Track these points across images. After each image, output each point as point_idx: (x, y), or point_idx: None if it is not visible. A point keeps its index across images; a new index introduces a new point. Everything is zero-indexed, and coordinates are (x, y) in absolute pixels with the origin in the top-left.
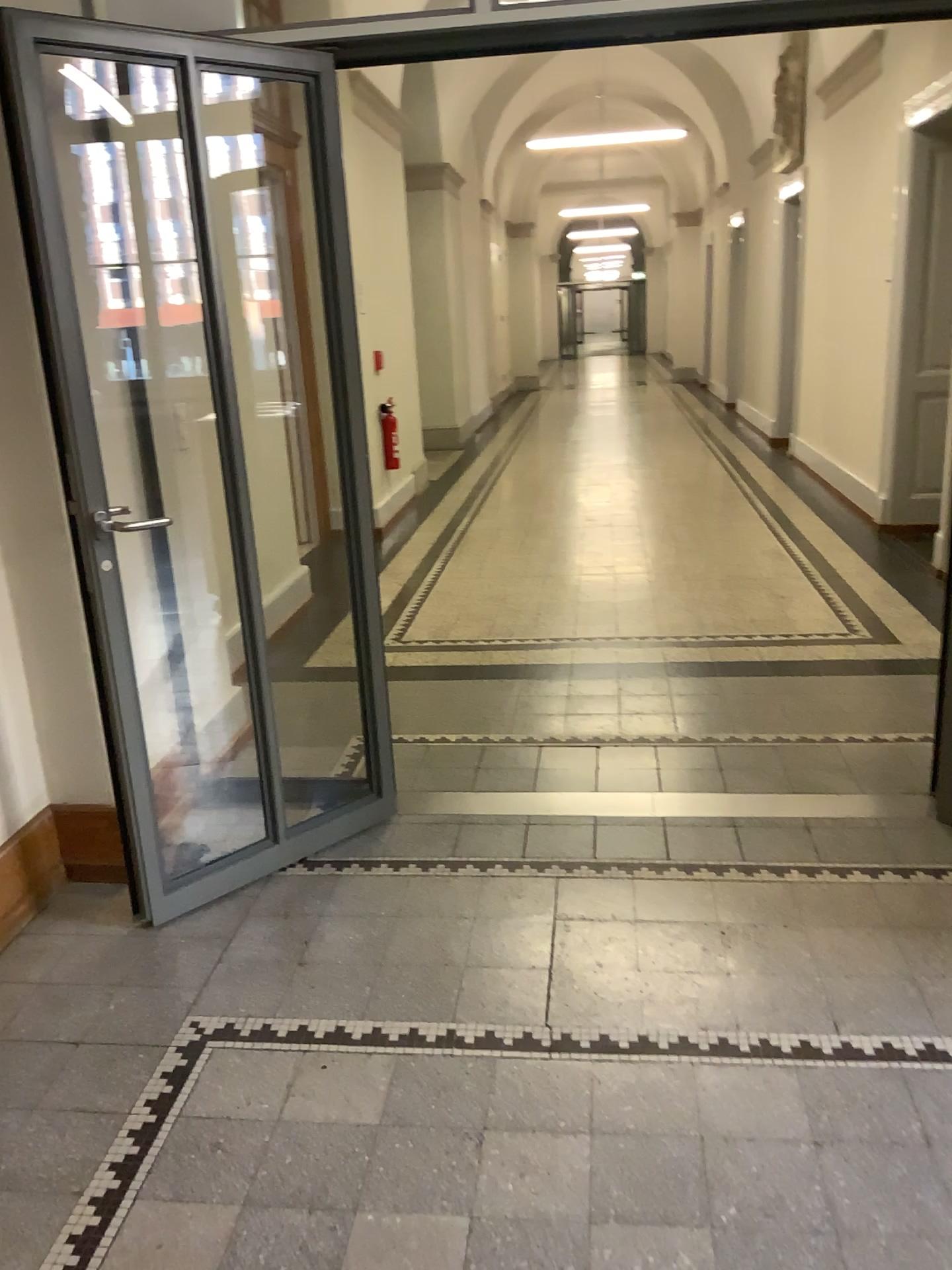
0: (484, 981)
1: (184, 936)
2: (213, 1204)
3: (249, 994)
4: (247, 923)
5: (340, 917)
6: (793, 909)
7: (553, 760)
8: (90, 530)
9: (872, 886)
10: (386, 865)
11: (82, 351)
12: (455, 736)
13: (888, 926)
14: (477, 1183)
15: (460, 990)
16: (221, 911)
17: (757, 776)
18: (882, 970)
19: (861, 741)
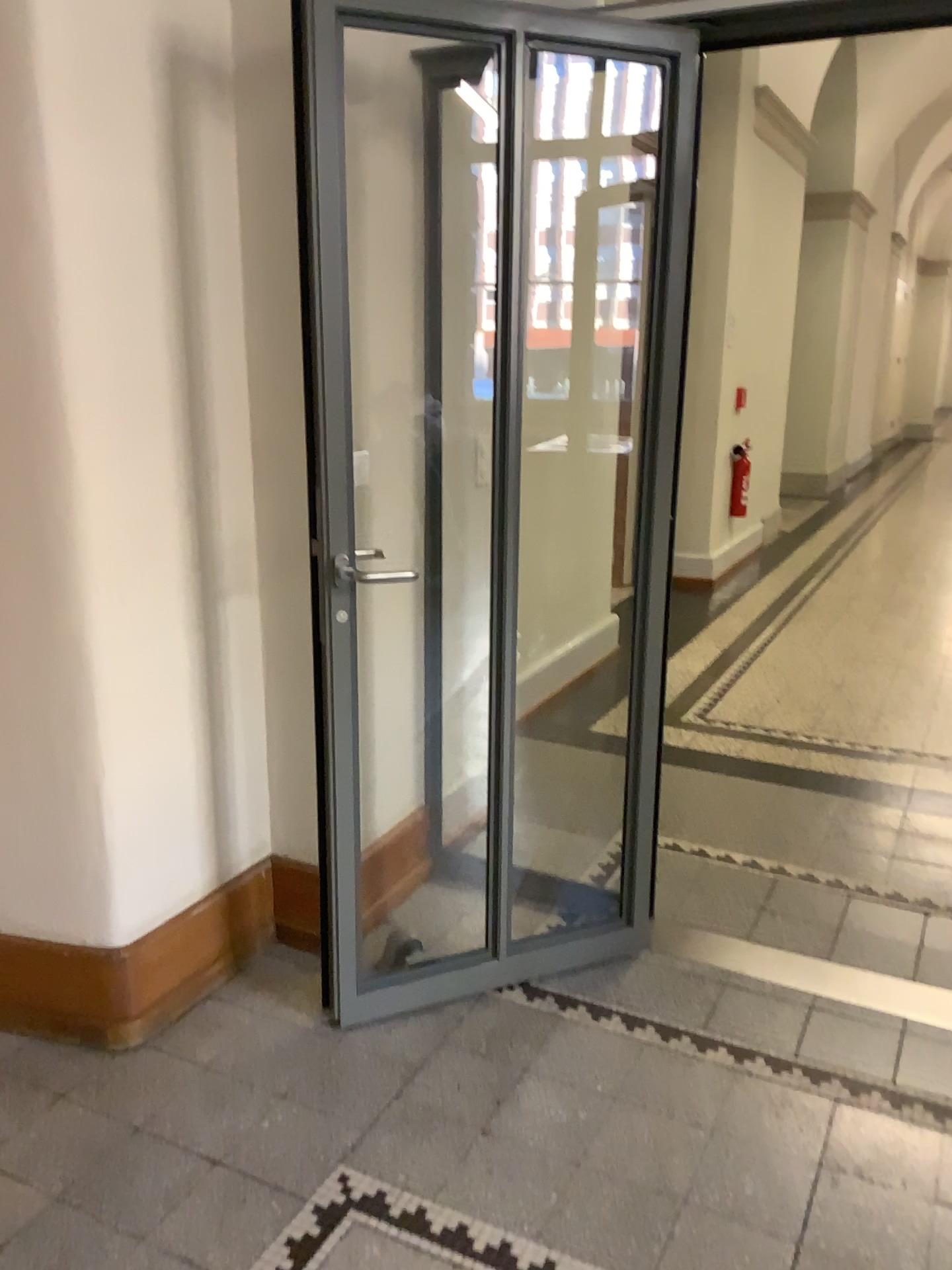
0: (703, 1237)
1: (367, 1051)
2: None
3: (413, 1159)
4: (439, 1055)
5: (547, 1077)
6: None
7: (861, 919)
8: (324, 576)
9: None
10: (619, 1018)
11: (348, 371)
12: (743, 857)
13: None
14: None
15: (669, 1241)
16: (416, 1029)
17: None
18: None
19: None
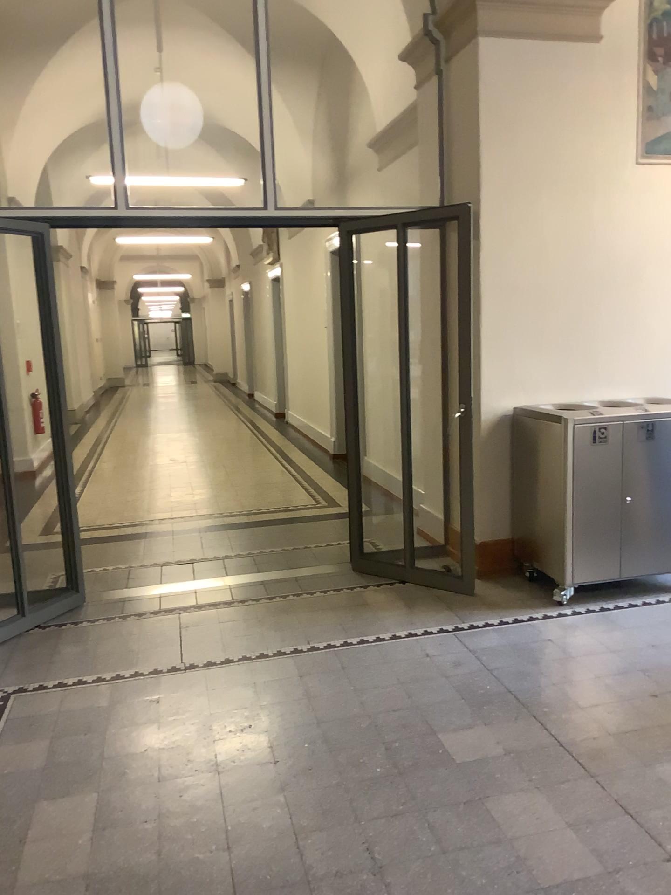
0: (149, 653)
1: None
2: (37, 739)
3: (28, 675)
4: (16, 651)
5: (67, 643)
6: (290, 609)
7: (168, 570)
8: None
9: (325, 598)
10: (86, 621)
11: None
12: (111, 566)
13: (331, 609)
14: (160, 711)
15: (138, 657)
16: None
17: (273, 565)
18: (328, 623)
19: (321, 547)
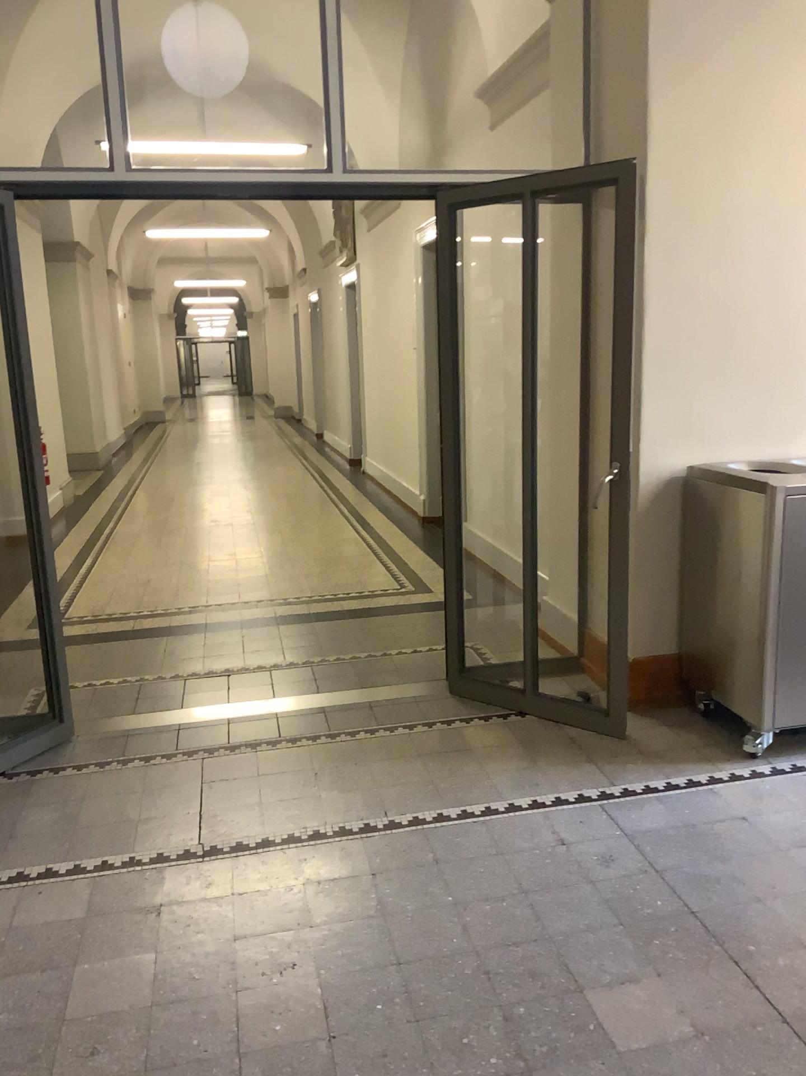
0: (153, 826)
1: None
2: None
3: None
4: None
5: (38, 804)
6: (360, 755)
7: (193, 687)
8: None
9: (410, 736)
10: (71, 768)
11: None
12: (117, 679)
13: (419, 757)
14: (158, 933)
15: (136, 833)
16: None
17: (338, 682)
18: (414, 780)
19: (406, 655)
